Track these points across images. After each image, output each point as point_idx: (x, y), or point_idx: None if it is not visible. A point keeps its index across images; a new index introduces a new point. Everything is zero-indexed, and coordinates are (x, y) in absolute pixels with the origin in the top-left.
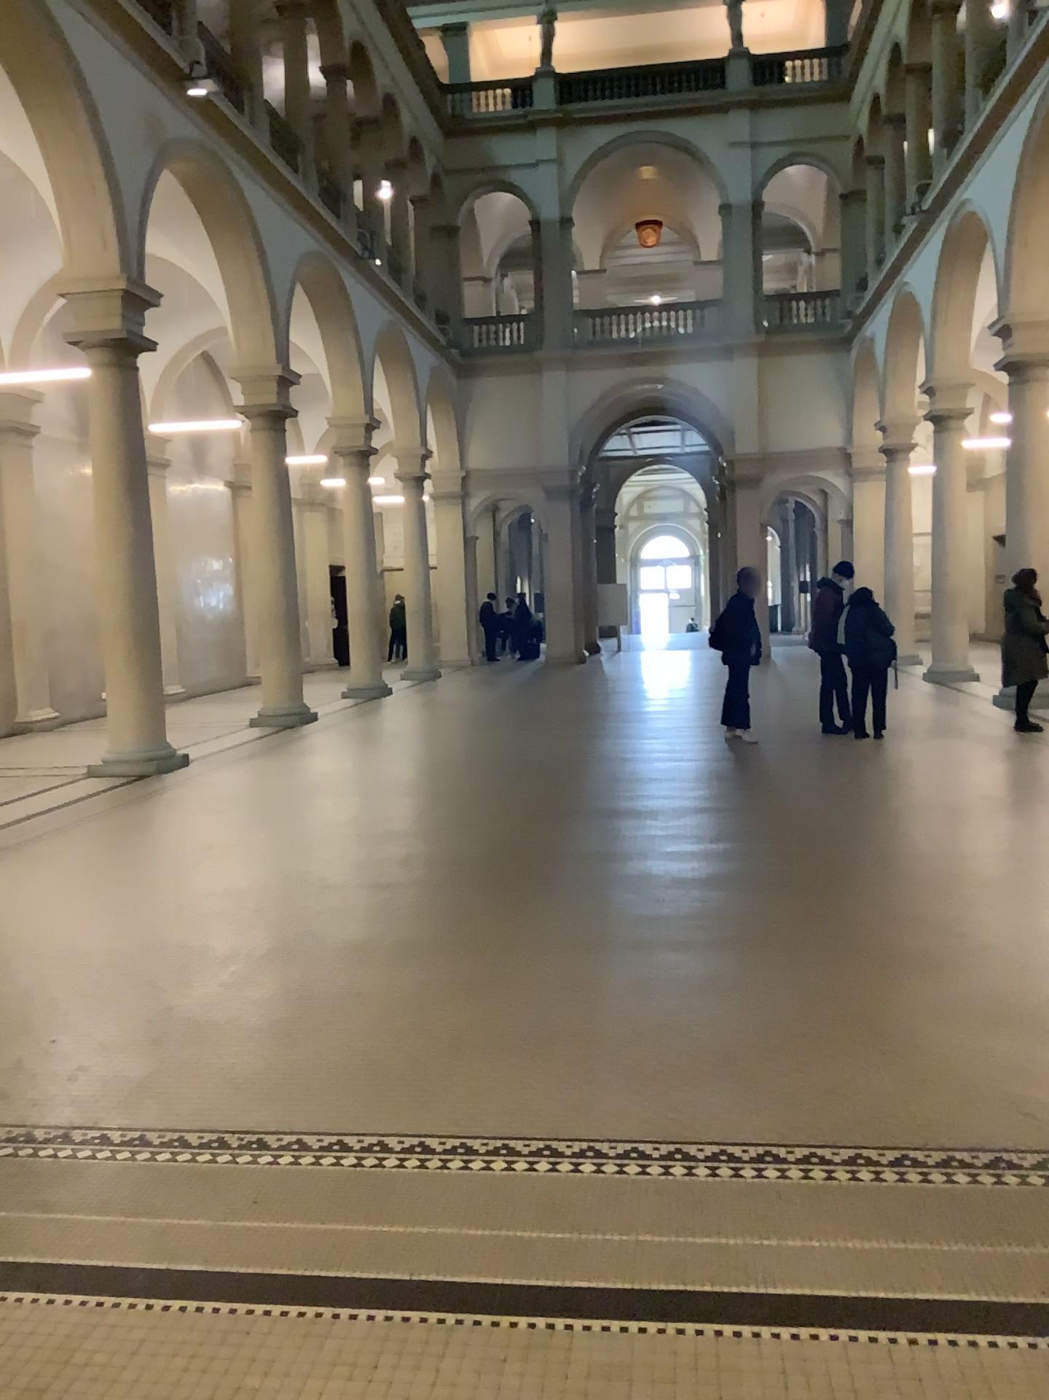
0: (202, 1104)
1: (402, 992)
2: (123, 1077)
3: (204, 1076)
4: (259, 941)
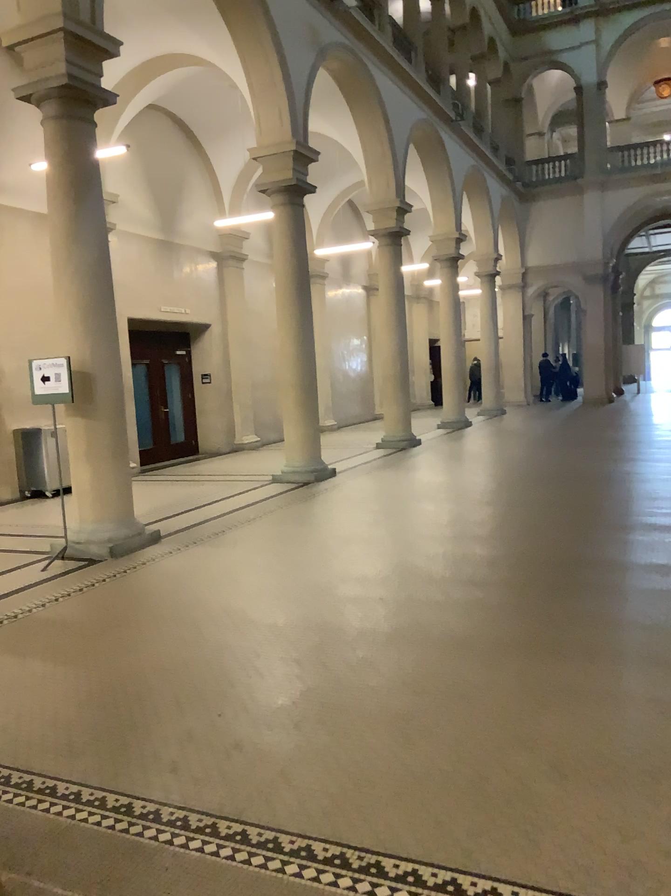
0: (330, 799)
1: (499, 695)
2: (270, 758)
3: (333, 767)
4: (381, 632)
